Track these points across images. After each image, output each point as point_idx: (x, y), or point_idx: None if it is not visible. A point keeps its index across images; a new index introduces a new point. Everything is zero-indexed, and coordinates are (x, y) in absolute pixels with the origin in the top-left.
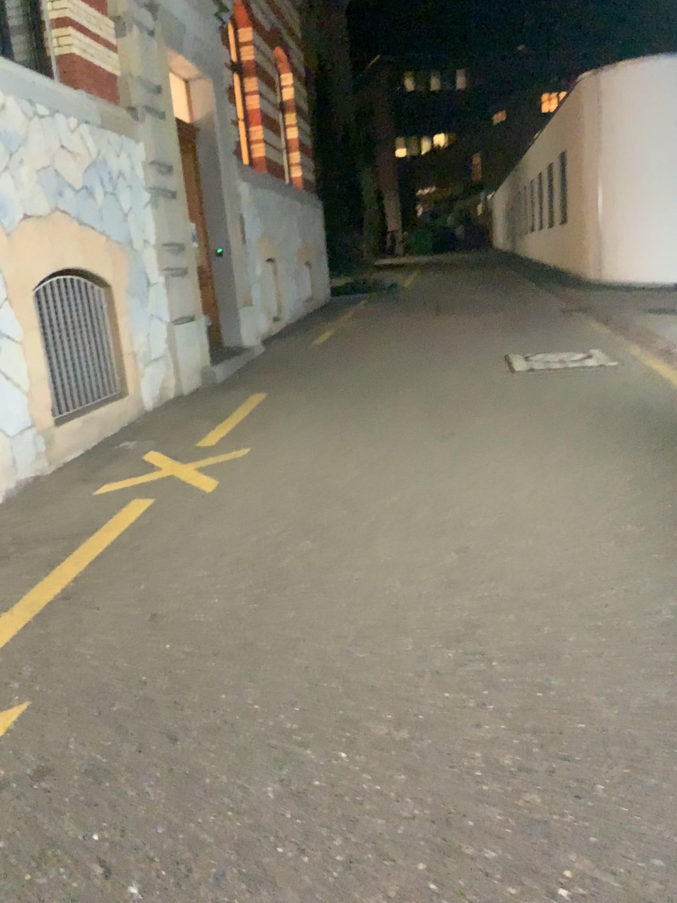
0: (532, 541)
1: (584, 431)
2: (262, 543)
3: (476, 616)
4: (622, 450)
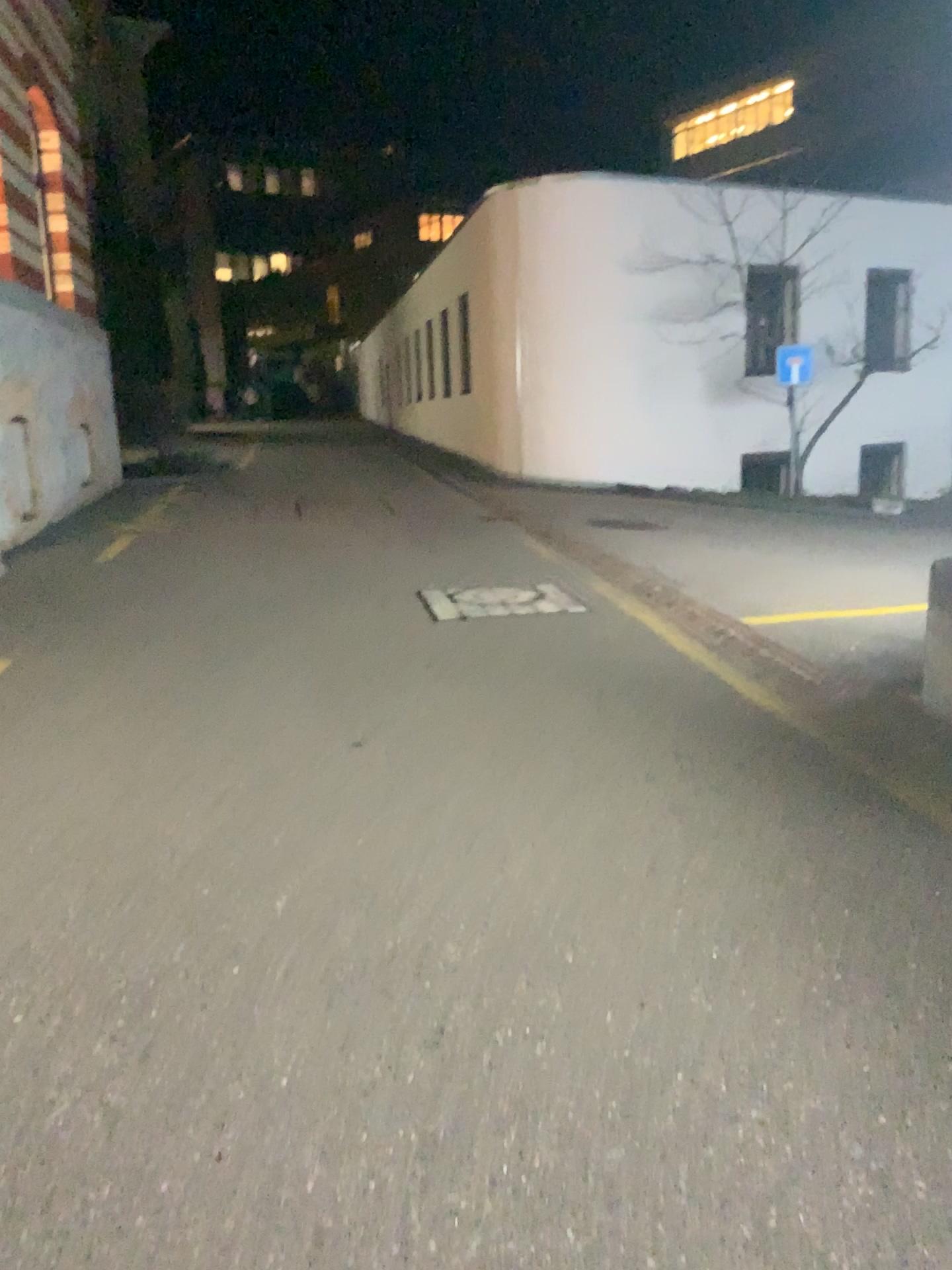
0: (562, 1004)
1: (581, 742)
2: (0, 1063)
3: (505, 1250)
4: (650, 778)
